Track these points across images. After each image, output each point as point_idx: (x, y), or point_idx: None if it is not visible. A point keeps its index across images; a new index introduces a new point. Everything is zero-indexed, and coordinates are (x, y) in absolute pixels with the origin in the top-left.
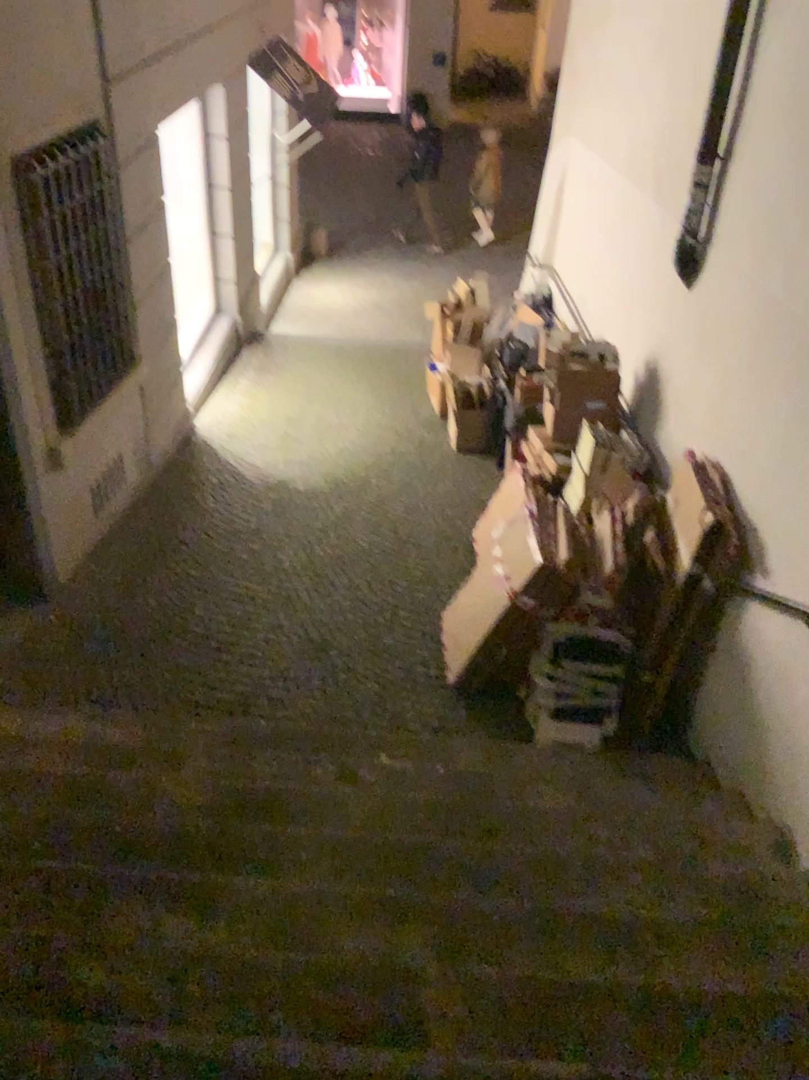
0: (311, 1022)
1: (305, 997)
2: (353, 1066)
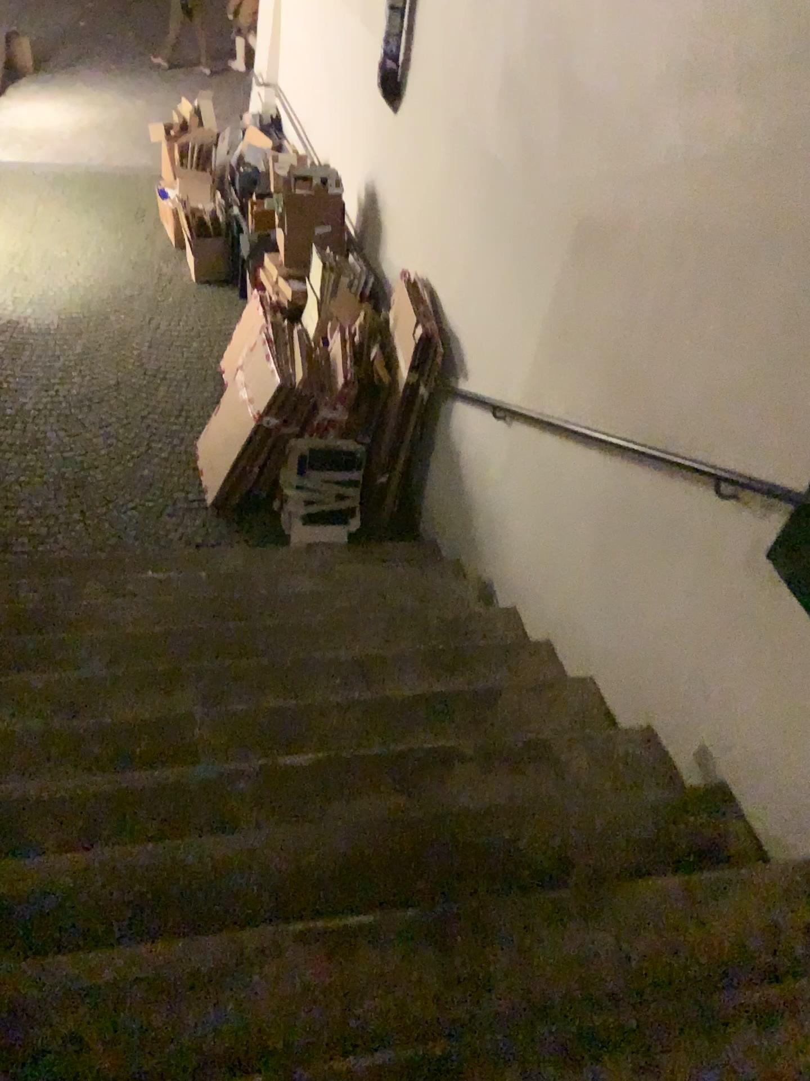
0: (96, 766)
1: (90, 751)
2: (135, 789)
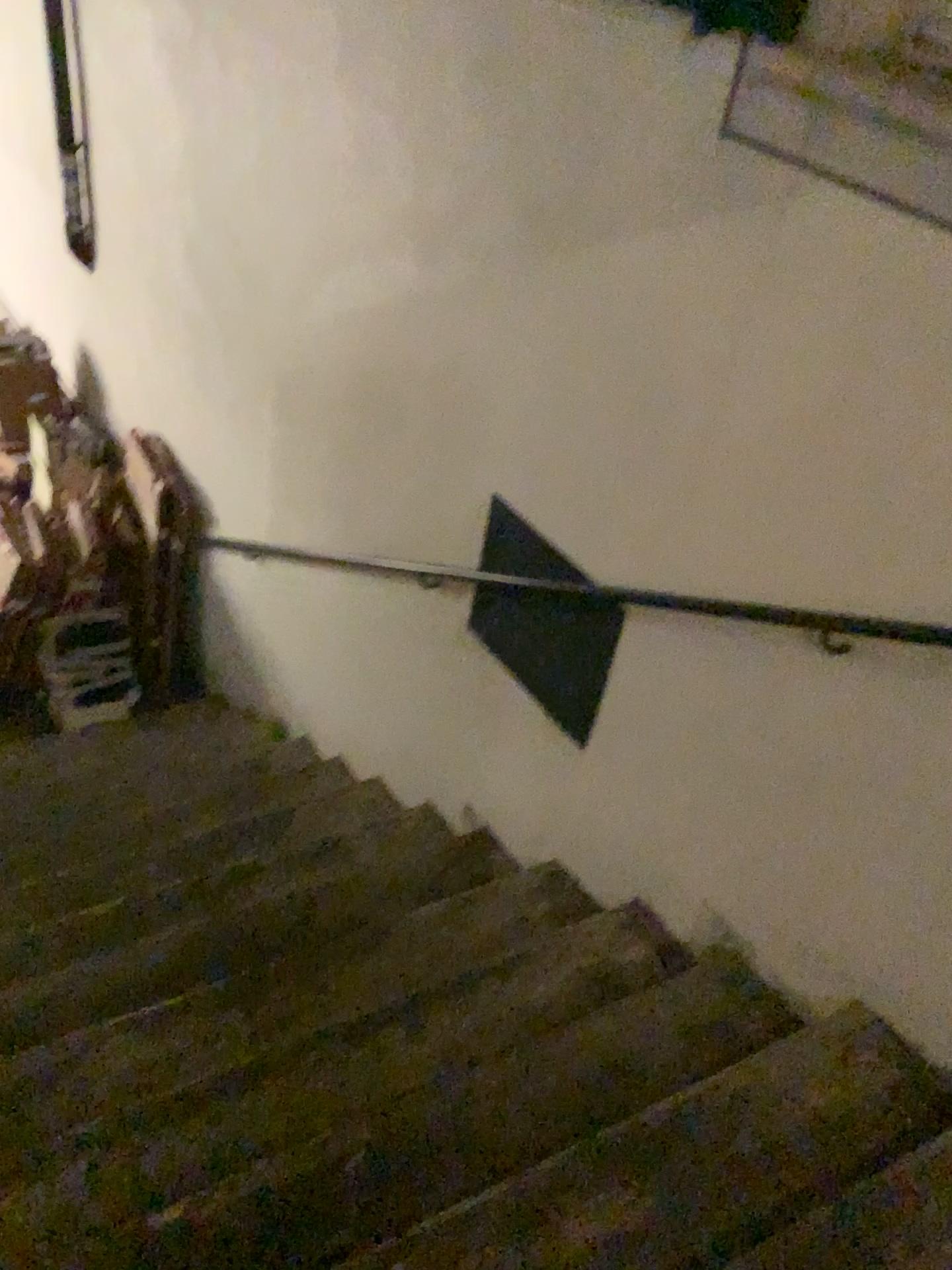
0: None
1: None
2: None
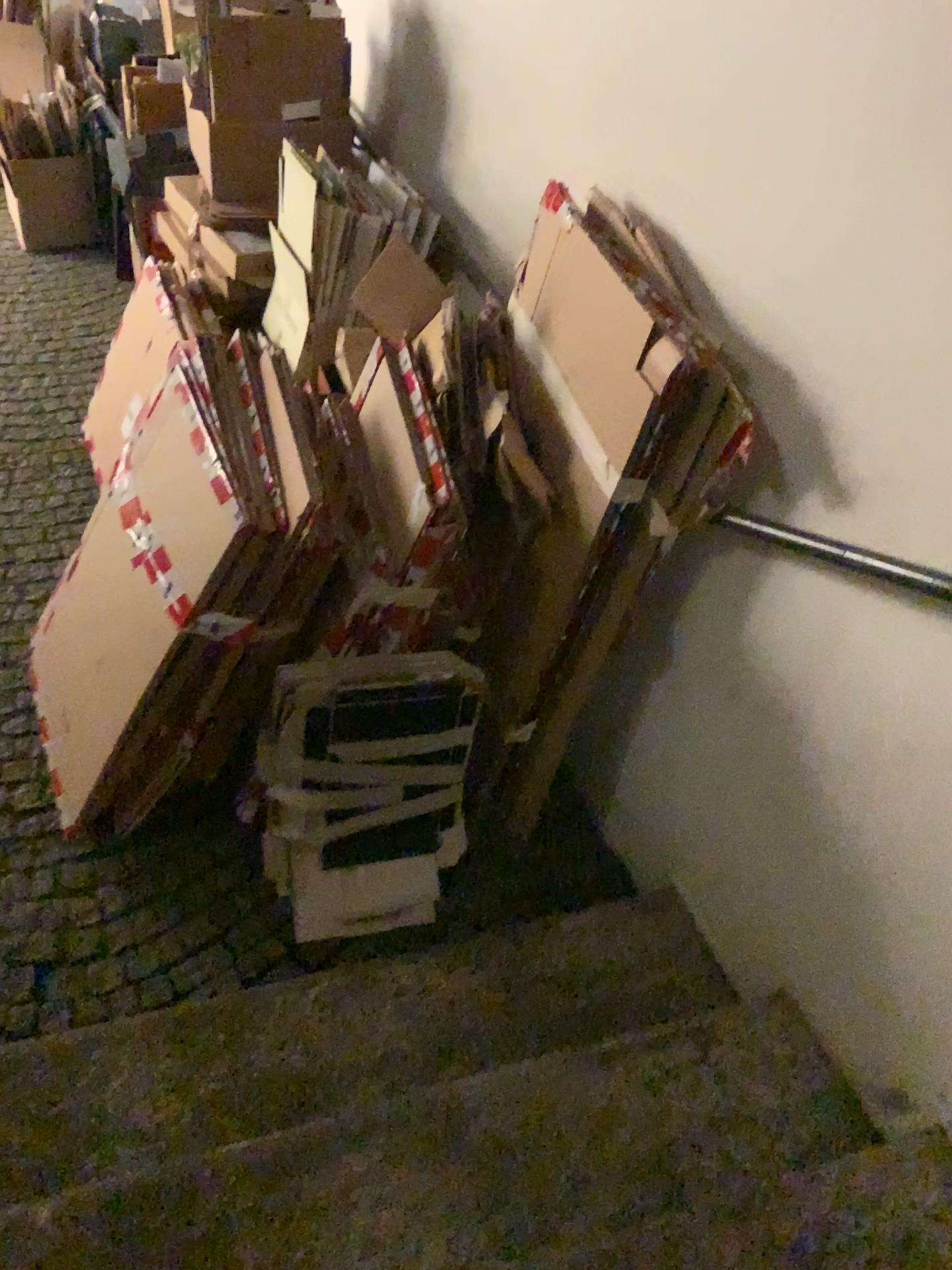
0: None
1: None
2: None
